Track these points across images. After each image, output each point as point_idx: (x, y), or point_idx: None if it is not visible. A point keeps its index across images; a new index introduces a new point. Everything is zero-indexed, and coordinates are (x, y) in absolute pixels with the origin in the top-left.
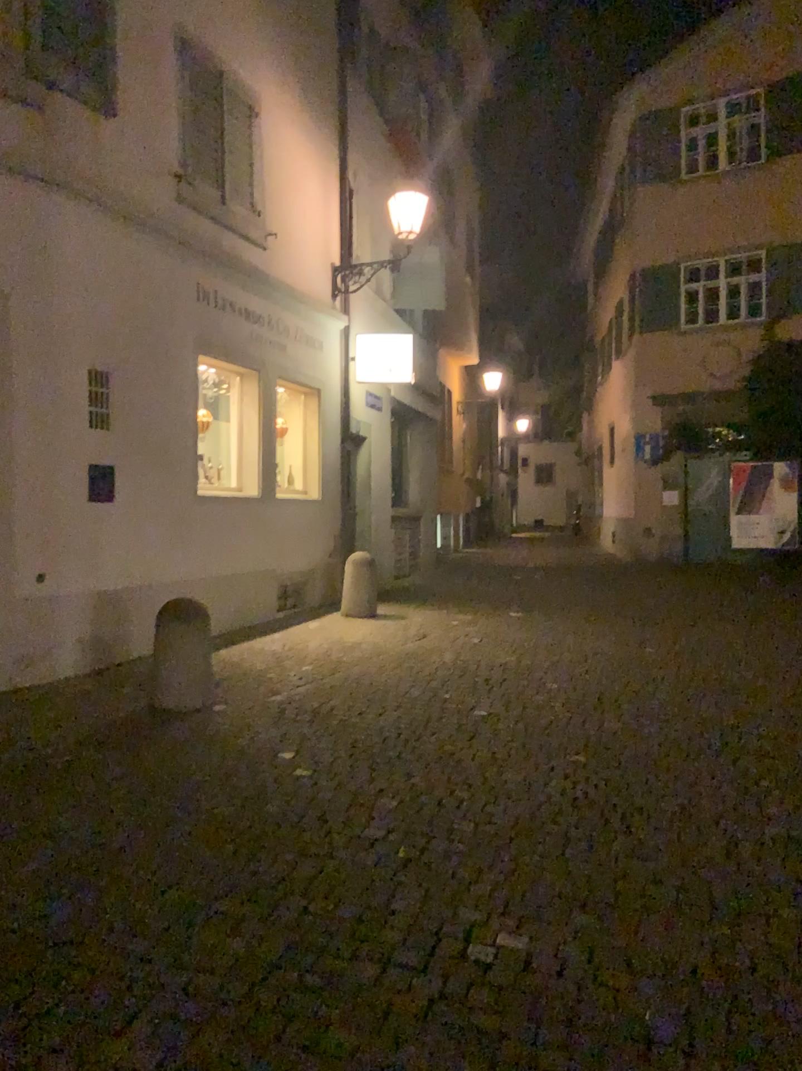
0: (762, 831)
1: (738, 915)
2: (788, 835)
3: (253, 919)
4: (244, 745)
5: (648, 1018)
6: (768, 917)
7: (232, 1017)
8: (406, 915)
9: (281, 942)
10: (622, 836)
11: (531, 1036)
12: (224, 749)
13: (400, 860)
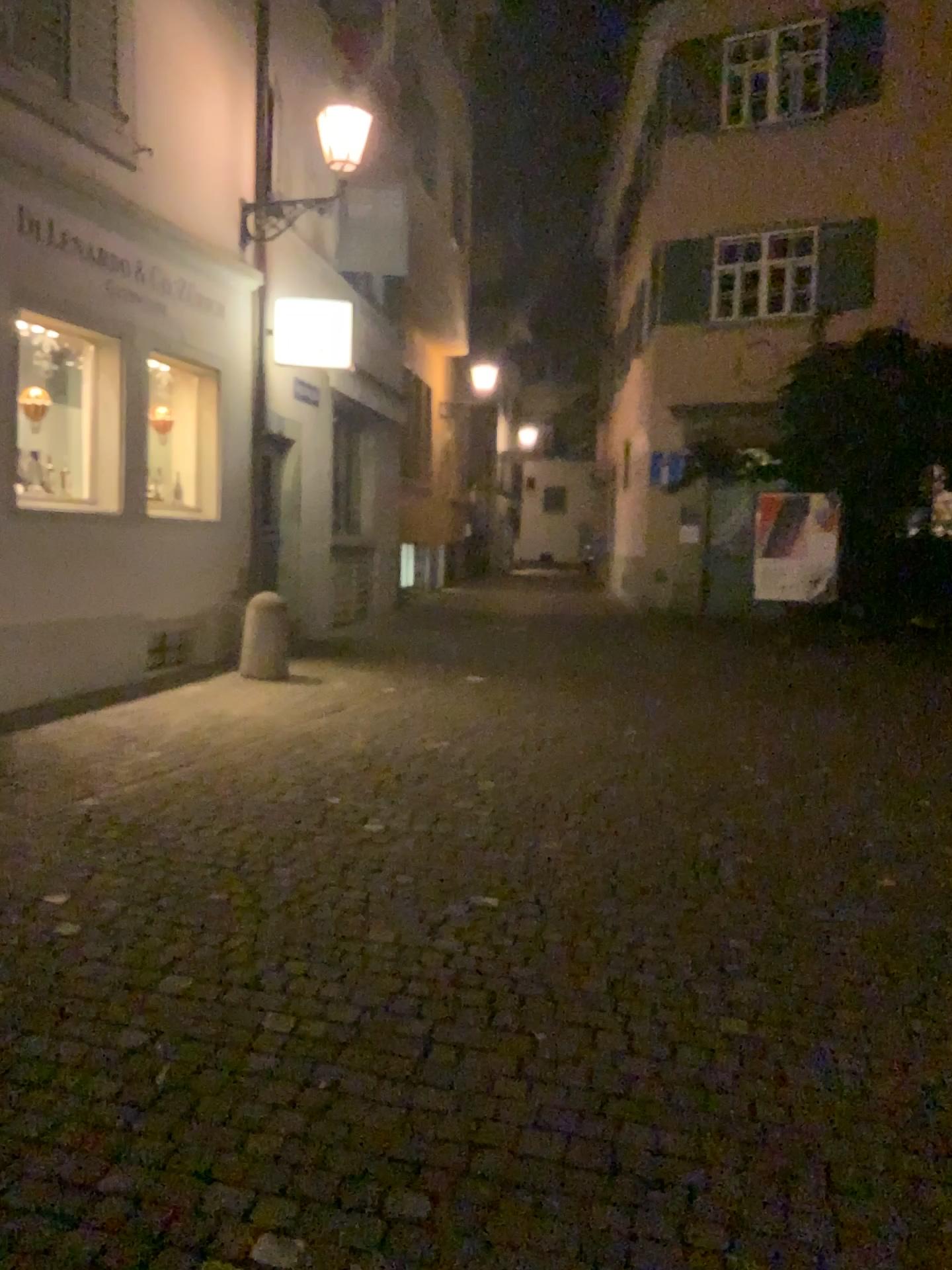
0: (716, 1024)
1: (649, 1187)
2: (750, 1032)
3: None
4: None
5: None
6: (693, 1191)
7: None
8: (119, 1198)
9: None
10: (510, 1035)
11: None
12: None
13: (155, 1085)
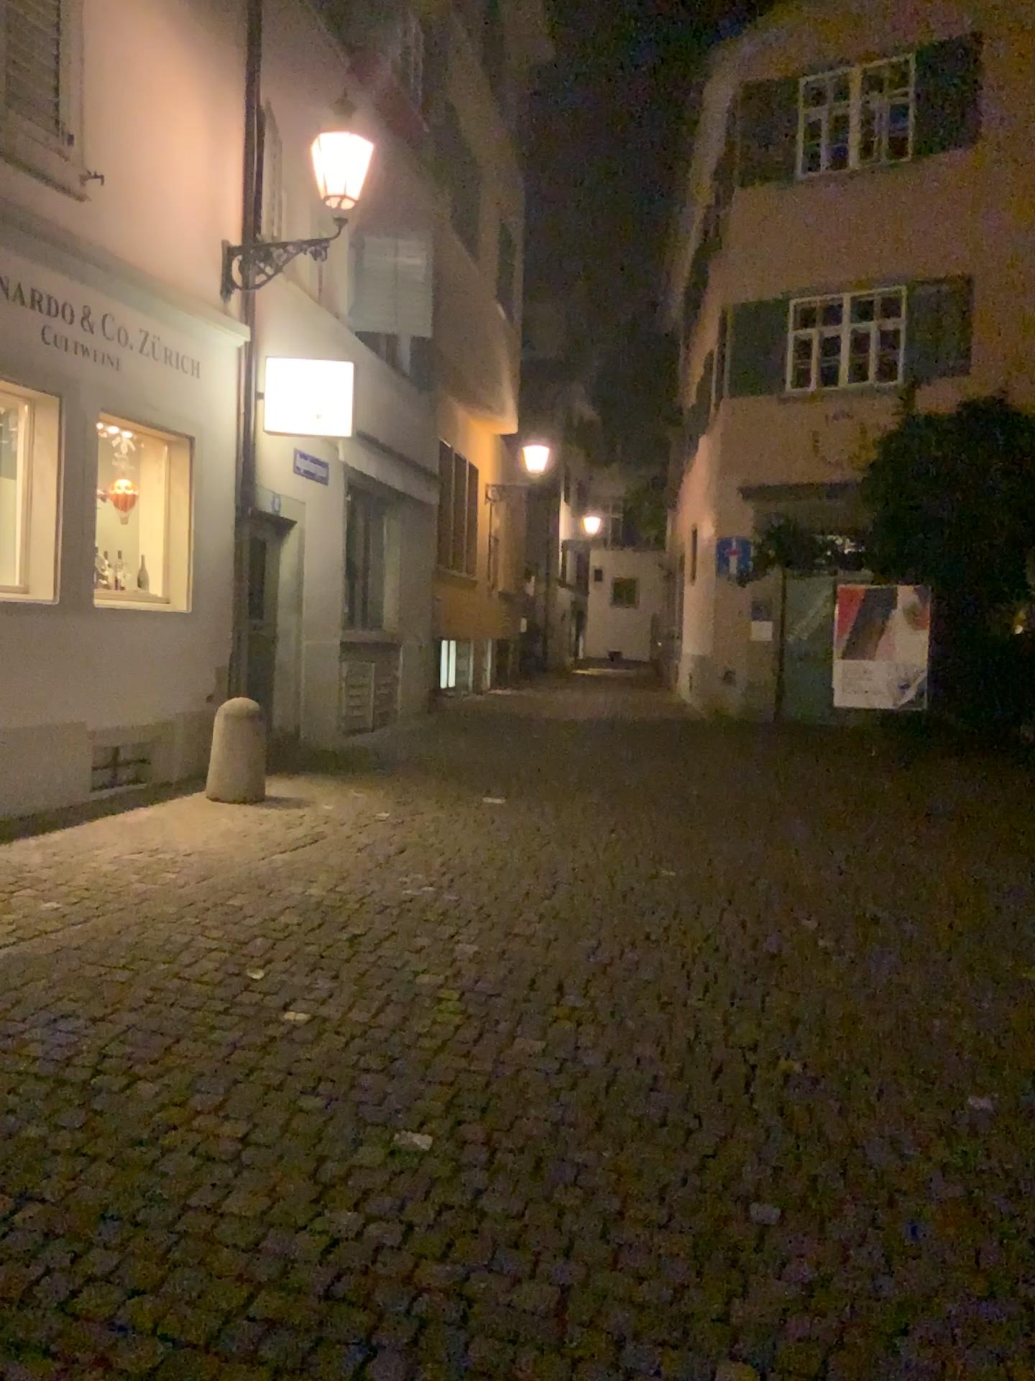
0: None
1: None
2: None
3: None
4: None
5: None
6: None
7: None
8: None
9: None
10: None
11: None
12: None
13: None
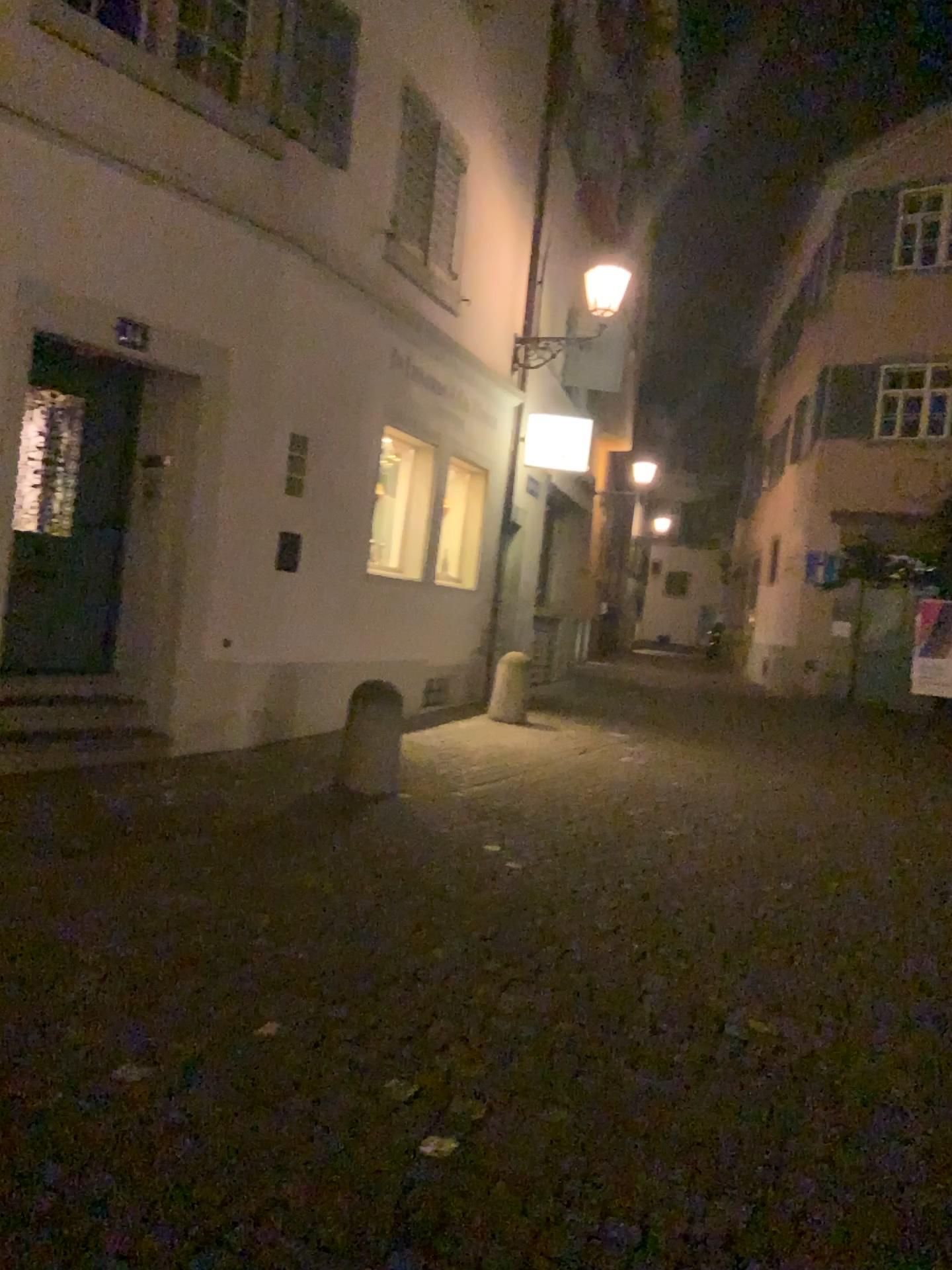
0: None
1: None
2: None
3: (518, 984)
4: (448, 835)
5: (897, 1098)
6: None
7: (534, 1053)
8: (657, 997)
9: (552, 1004)
10: (841, 958)
11: (798, 1098)
12: (429, 836)
13: (635, 953)
